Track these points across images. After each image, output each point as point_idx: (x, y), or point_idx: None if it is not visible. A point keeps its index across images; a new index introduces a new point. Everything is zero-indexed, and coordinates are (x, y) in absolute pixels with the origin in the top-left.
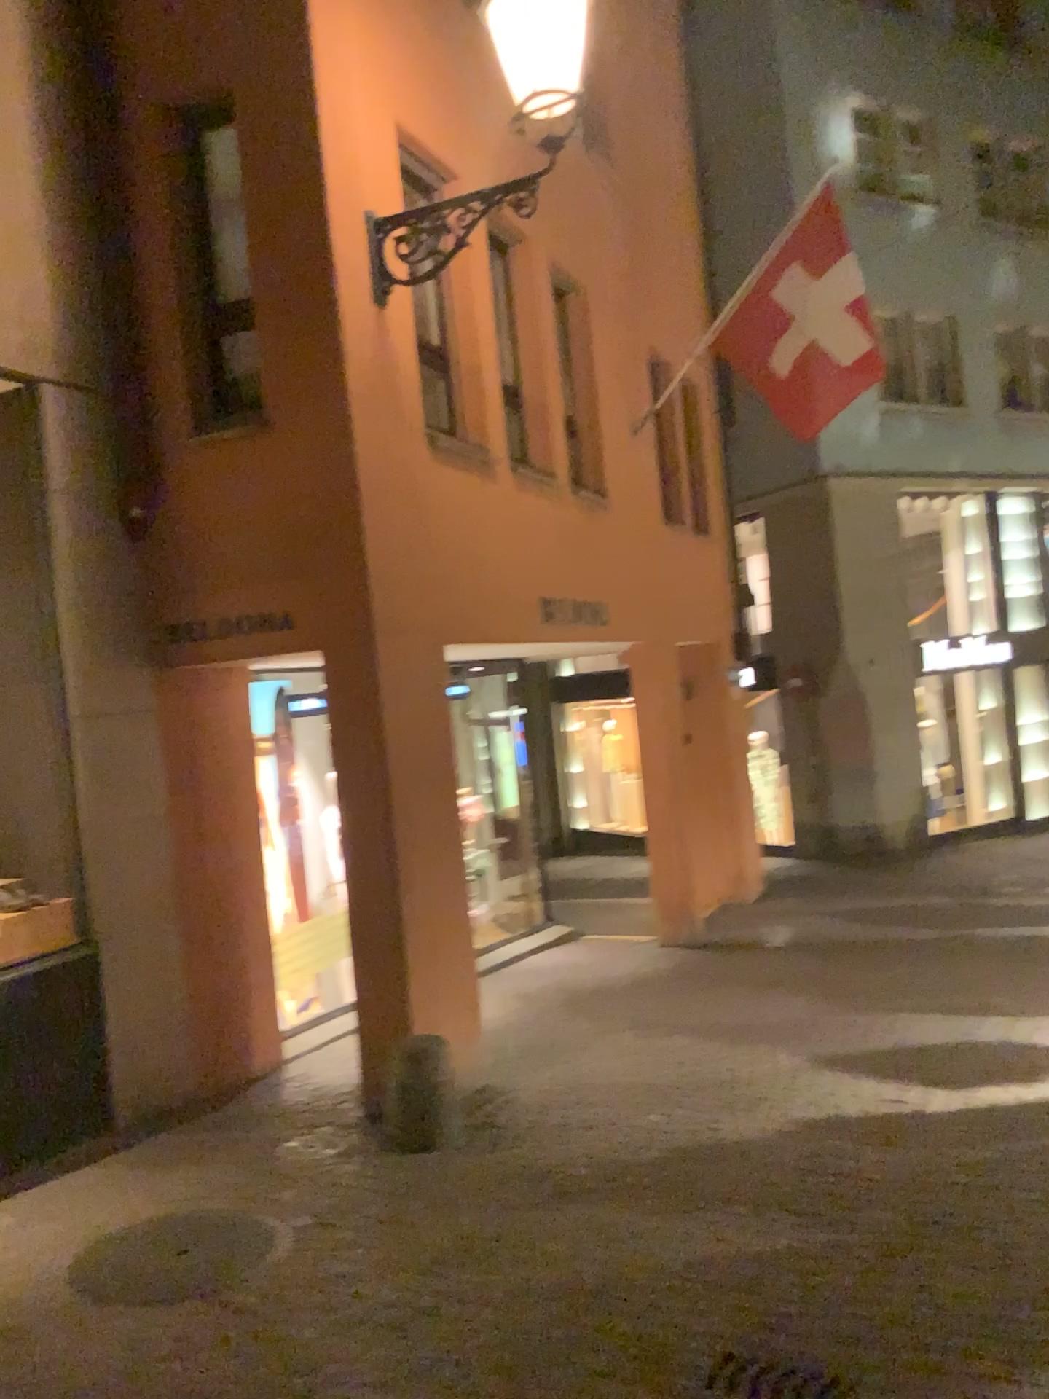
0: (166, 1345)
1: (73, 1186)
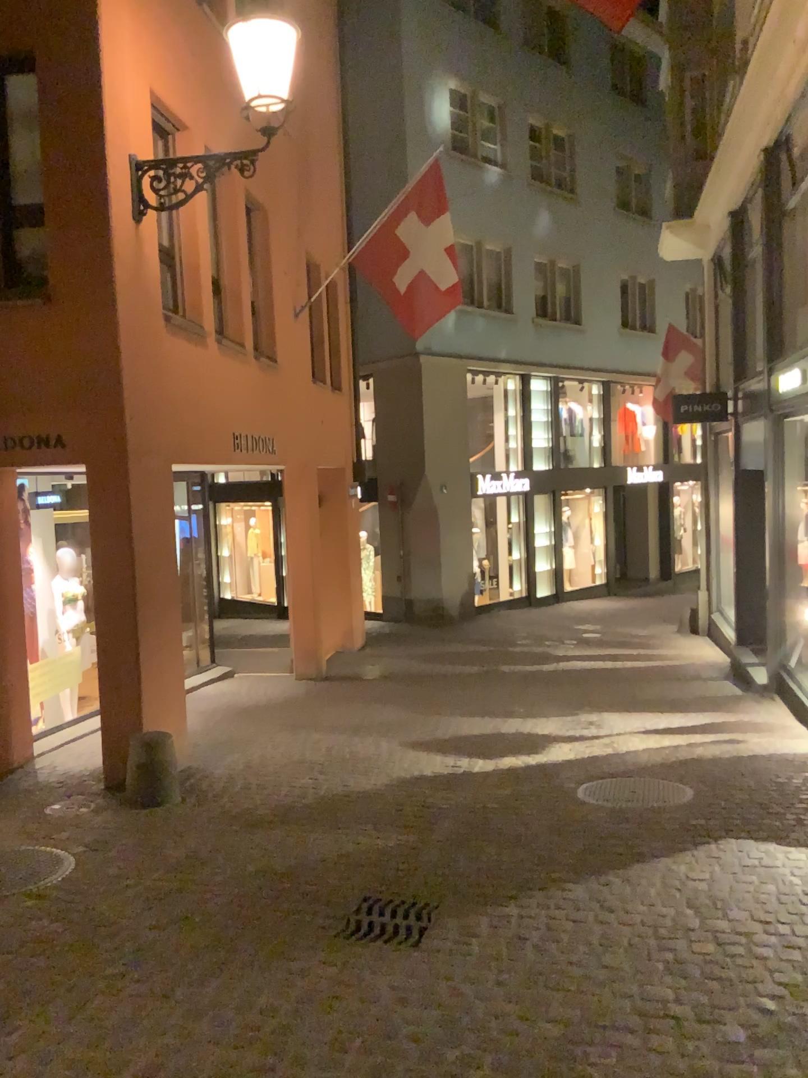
0: (9, 915)
1: None
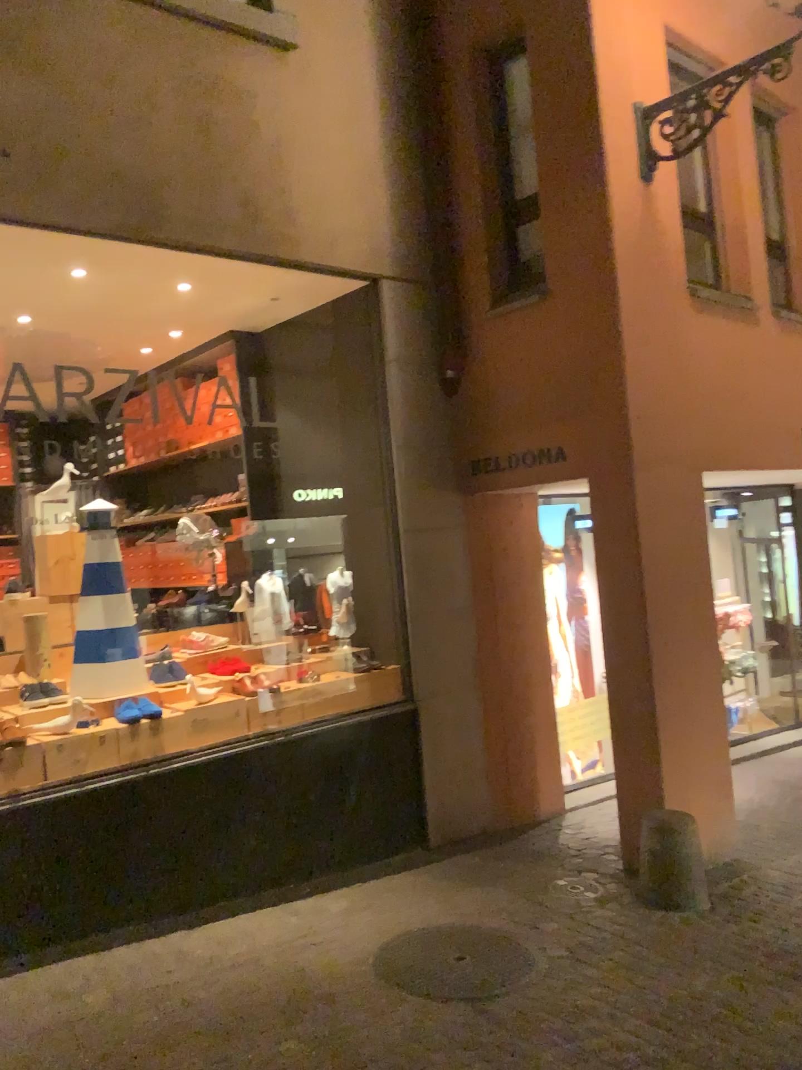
0: (434, 1036)
1: (392, 886)
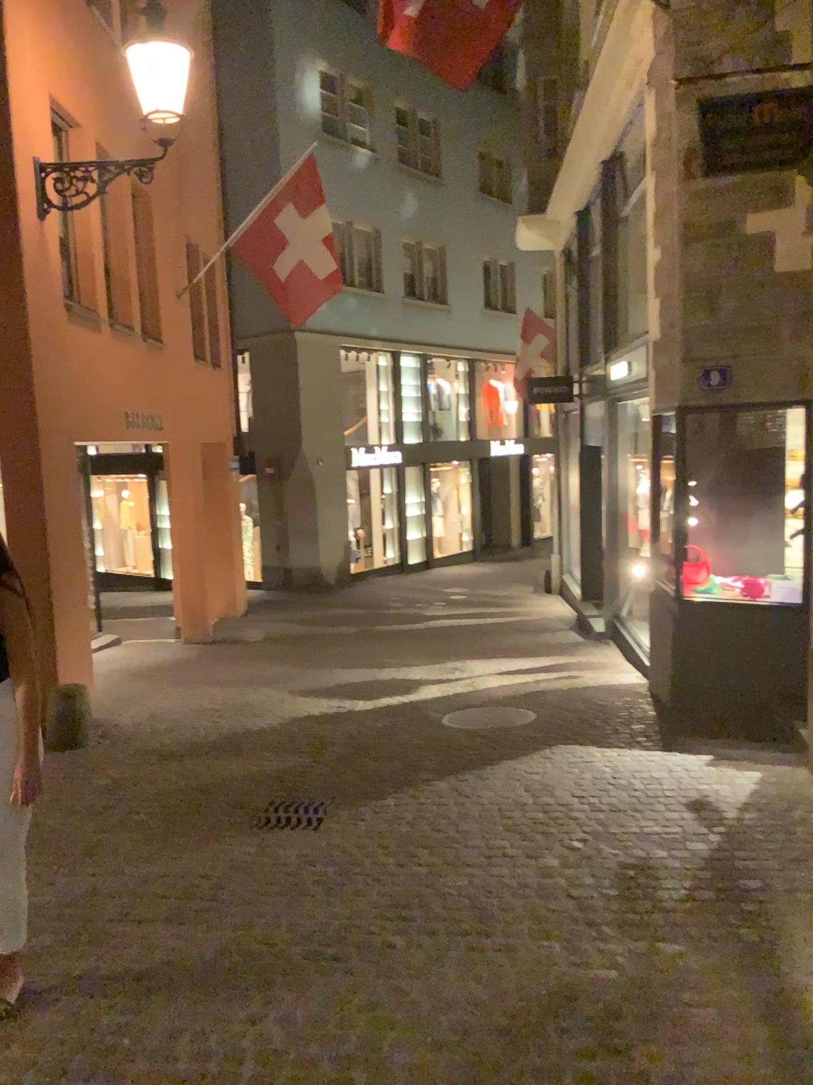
0: None
1: None
